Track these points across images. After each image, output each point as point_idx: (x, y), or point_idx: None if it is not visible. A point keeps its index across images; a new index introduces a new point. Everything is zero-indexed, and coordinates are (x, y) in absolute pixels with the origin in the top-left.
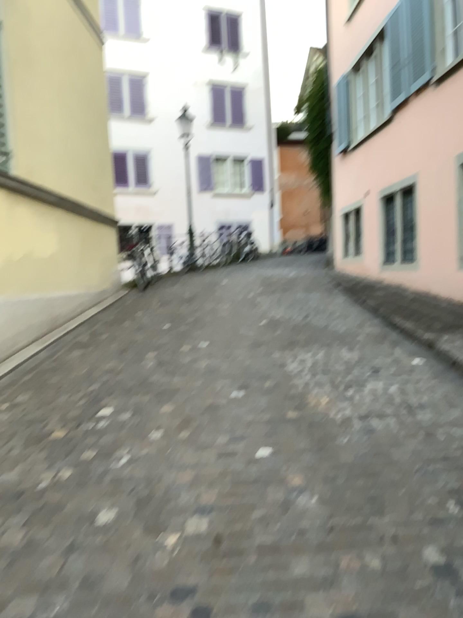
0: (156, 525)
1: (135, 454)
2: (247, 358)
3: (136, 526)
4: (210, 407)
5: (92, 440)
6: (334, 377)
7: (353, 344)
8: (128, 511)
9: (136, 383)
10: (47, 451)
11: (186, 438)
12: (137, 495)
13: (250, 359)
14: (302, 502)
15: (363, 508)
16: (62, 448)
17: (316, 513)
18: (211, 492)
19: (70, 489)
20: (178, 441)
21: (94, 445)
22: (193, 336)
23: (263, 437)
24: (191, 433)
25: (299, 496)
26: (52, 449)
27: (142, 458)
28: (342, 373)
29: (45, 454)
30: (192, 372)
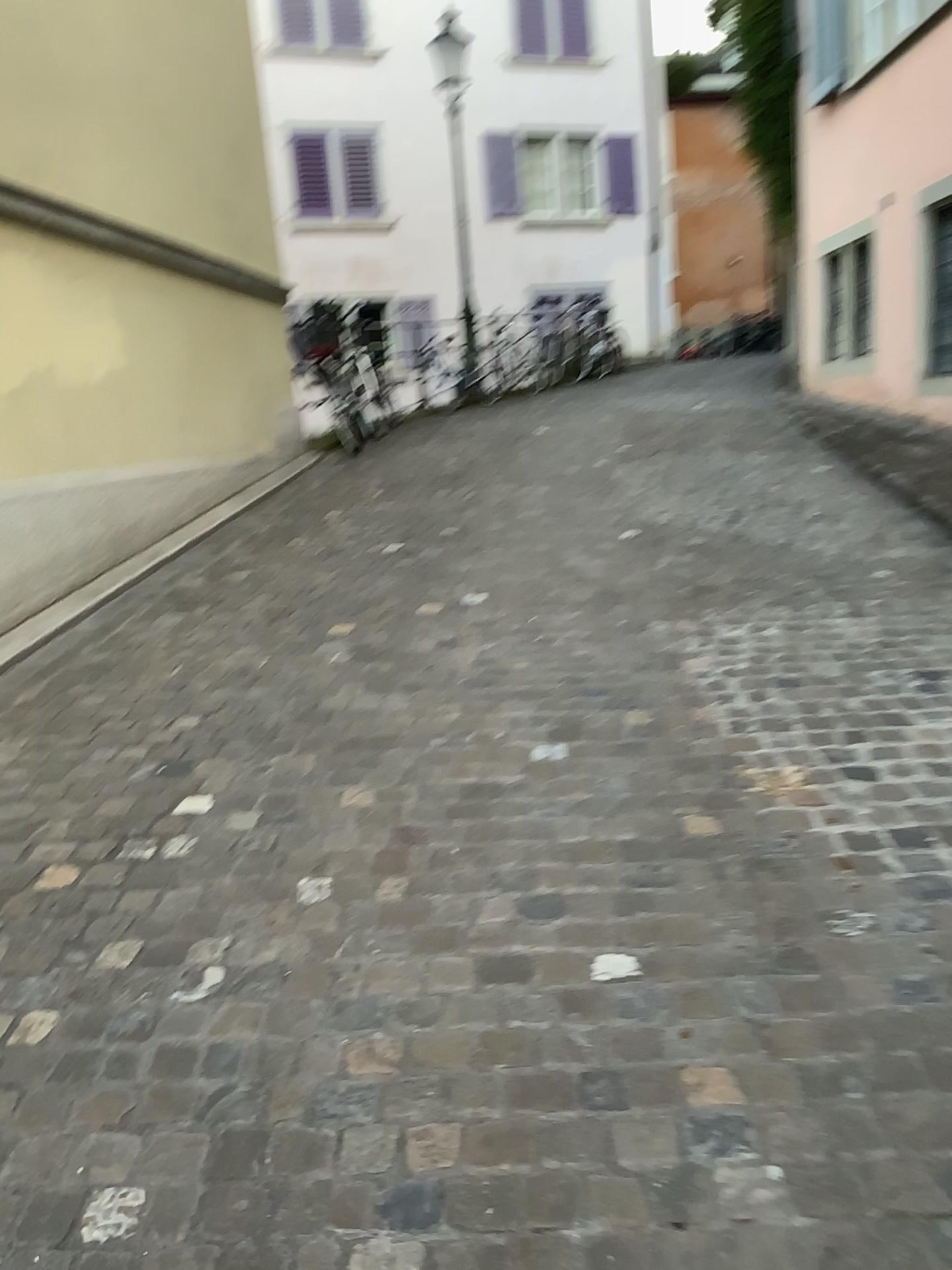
0: (255, 1263)
1: (245, 959)
2: (581, 636)
3: (193, 1268)
4: (474, 790)
5: (139, 903)
6: (813, 694)
7: (858, 593)
8: (182, 1193)
9: (291, 713)
10: (13, 936)
11: (397, 901)
12: (220, 1126)
13: (591, 640)
14: (729, 1184)
15: (933, 1216)
16: (55, 929)
17: (779, 1233)
18: (445, 1121)
19: (40, 1086)
20: (371, 912)
21: (140, 921)
22: (454, 572)
23: (614, 902)
24: (412, 884)
25: (719, 1154)
26: (26, 933)
27: (262, 972)
28: (832, 682)
29: (5, 949)
30: (439, 680)
